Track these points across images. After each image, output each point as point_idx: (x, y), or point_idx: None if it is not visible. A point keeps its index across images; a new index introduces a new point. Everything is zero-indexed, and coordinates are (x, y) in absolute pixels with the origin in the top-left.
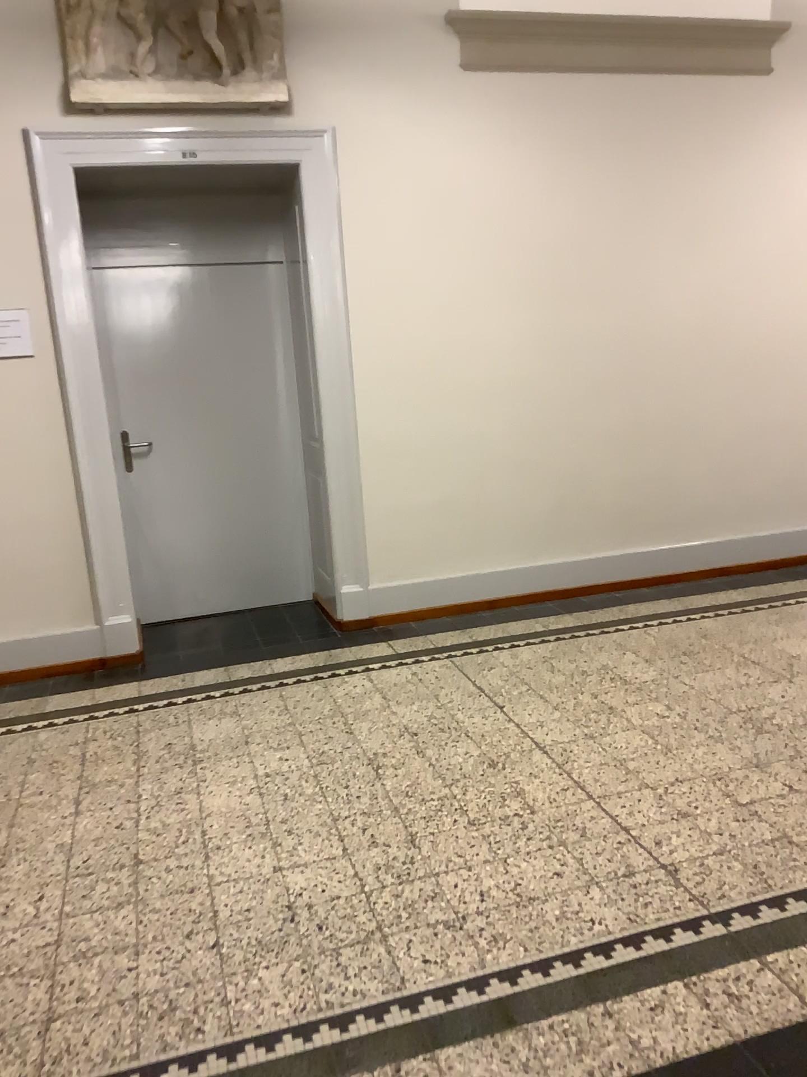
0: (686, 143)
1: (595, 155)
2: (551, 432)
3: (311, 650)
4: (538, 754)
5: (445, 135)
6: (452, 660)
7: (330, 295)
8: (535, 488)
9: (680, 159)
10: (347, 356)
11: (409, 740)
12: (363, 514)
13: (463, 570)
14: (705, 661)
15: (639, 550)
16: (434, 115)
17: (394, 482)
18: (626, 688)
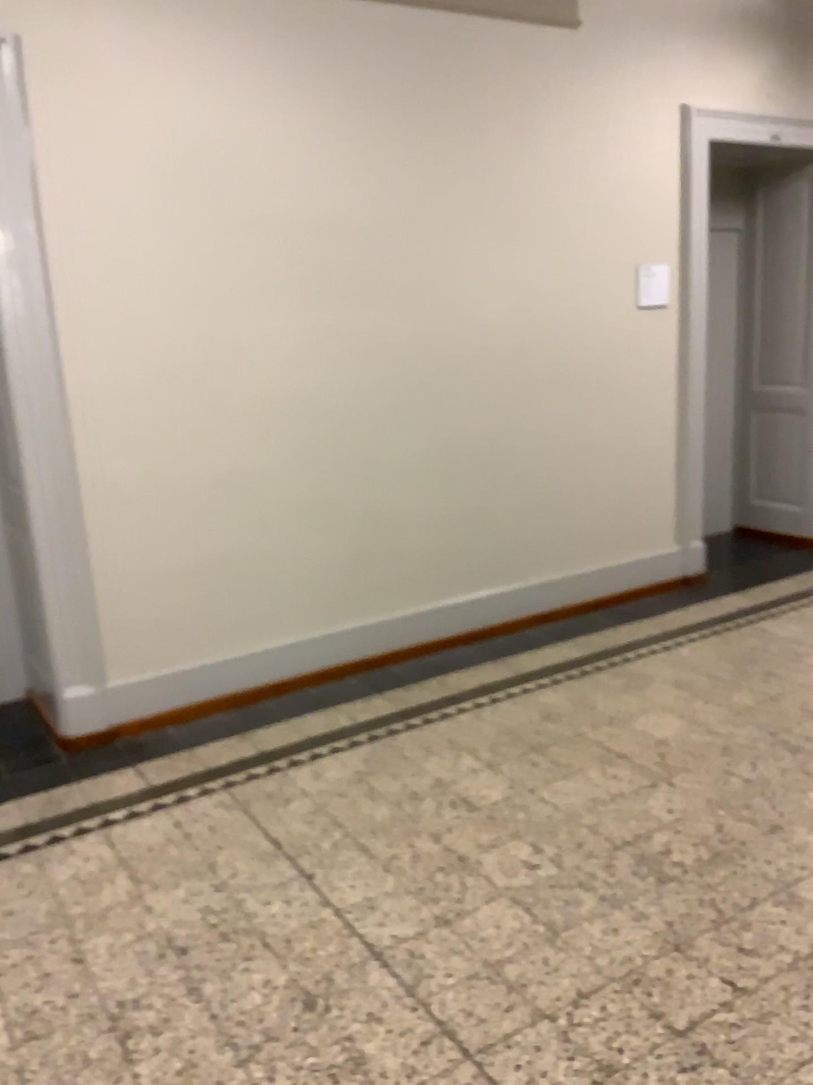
0: (491, 103)
1: (384, 108)
2: (344, 462)
3: (21, 792)
4: (372, 971)
5: (185, 61)
6: (229, 790)
7: (25, 278)
8: (325, 534)
9: (485, 122)
10: (58, 365)
11: (172, 967)
12: (92, 586)
13: (237, 648)
14: (562, 762)
15: (455, 604)
16: (168, 32)
17: (136, 540)
18: (472, 820)
